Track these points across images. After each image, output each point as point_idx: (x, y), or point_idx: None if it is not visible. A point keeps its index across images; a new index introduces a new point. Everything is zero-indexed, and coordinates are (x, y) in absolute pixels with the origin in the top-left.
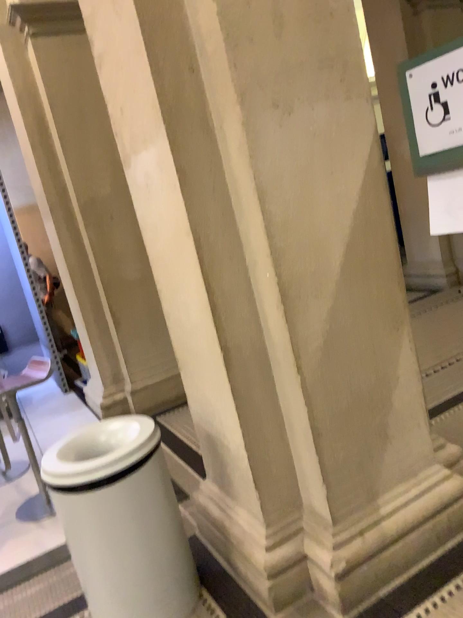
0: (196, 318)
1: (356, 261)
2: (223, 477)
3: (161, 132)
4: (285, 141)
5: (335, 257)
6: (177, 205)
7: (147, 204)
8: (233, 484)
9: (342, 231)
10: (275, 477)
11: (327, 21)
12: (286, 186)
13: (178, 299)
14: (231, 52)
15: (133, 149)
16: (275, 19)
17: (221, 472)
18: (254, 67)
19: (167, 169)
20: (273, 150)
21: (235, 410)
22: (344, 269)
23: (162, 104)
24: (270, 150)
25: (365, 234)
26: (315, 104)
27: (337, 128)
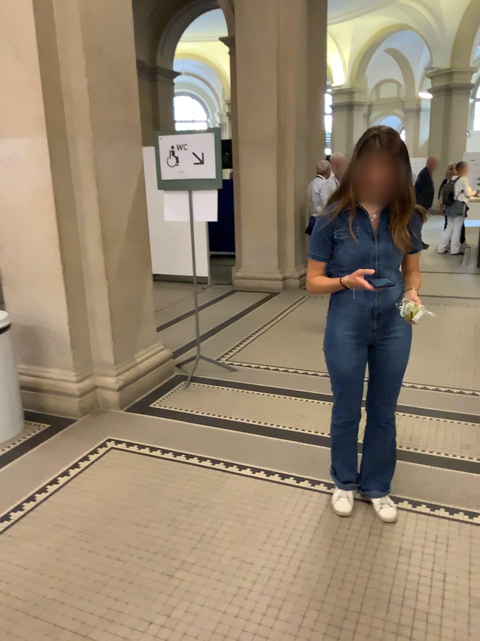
0: (43, 246)
1: (131, 226)
2: (37, 354)
3: (43, 135)
4: (108, 157)
5: (123, 222)
6: (46, 177)
7: (8, 172)
8: (50, 353)
9: (127, 209)
10: (81, 343)
11: (127, 101)
12: (107, 180)
13: (25, 235)
14: (91, 107)
15: (2, 136)
16: (108, 95)
17: (34, 351)
18: (99, 117)
19: (42, 156)
20: (103, 160)
21: (65, 301)
22: (126, 230)
23: (47, 121)
24: (102, 160)
25: (136, 214)
26: (120, 142)
27: (128, 156)
